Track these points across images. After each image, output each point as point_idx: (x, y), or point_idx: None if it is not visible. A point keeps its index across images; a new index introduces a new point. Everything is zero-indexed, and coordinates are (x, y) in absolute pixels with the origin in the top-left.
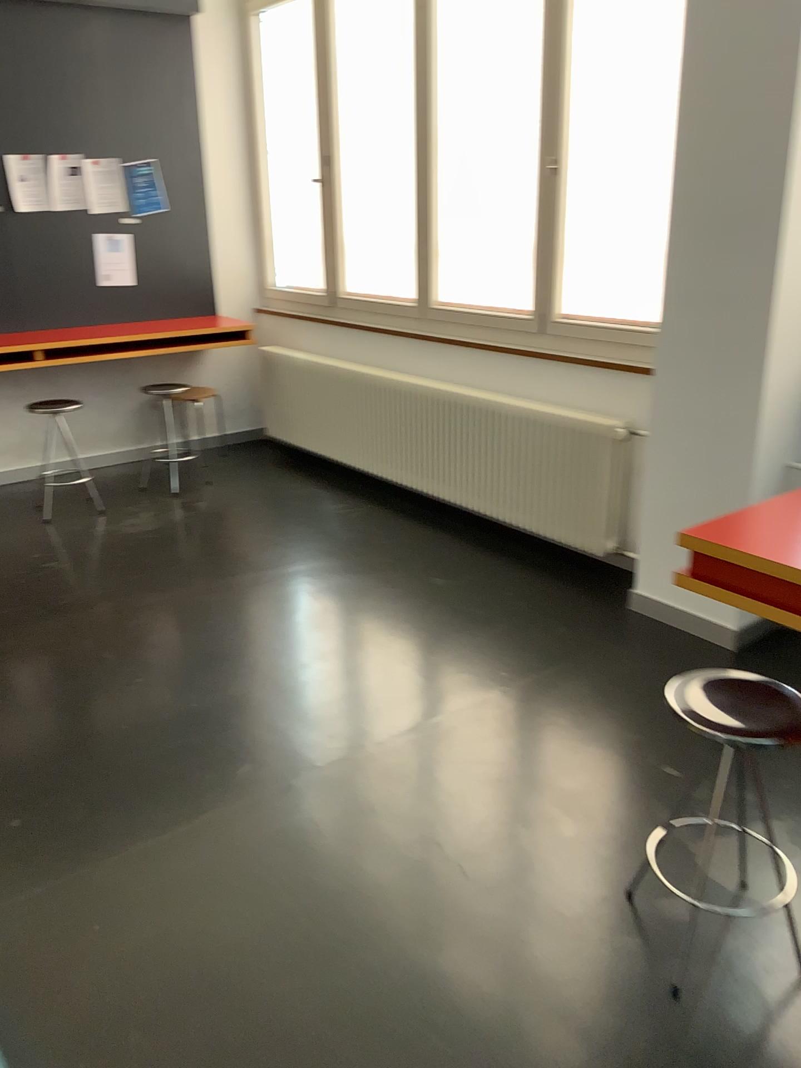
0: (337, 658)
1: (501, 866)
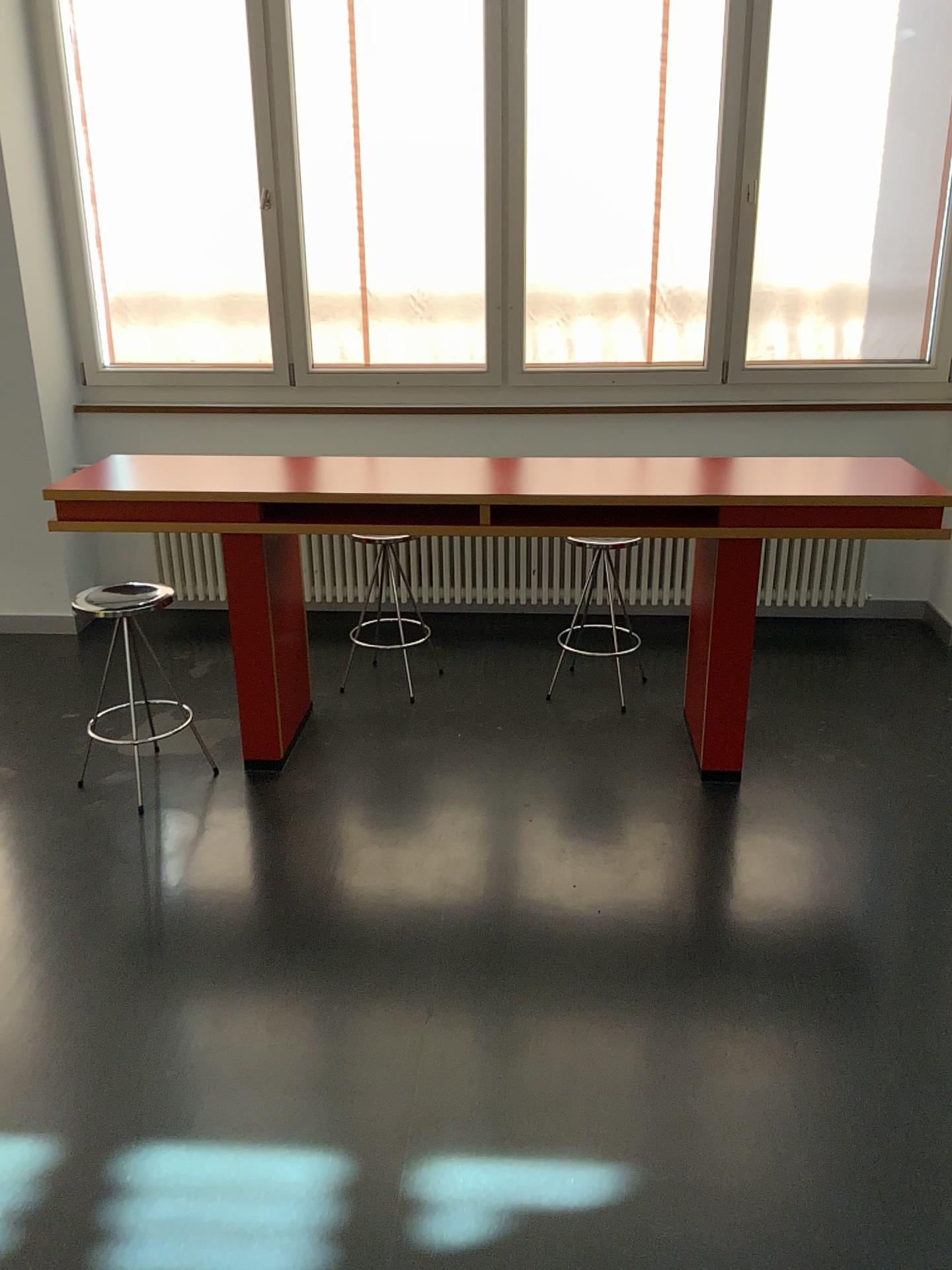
0: None
1: None
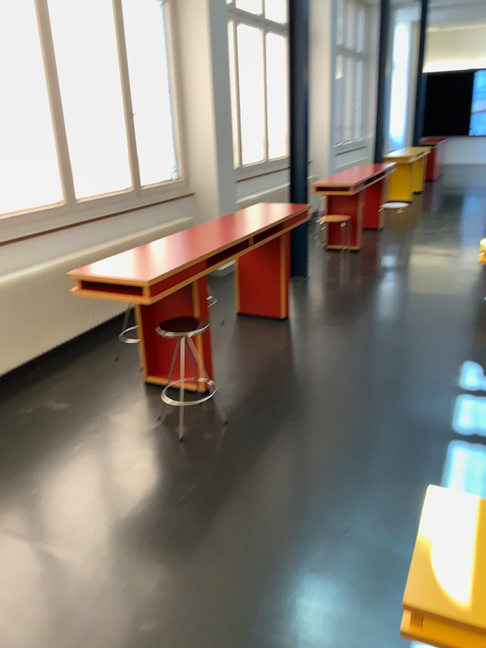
0: None
1: (184, 478)
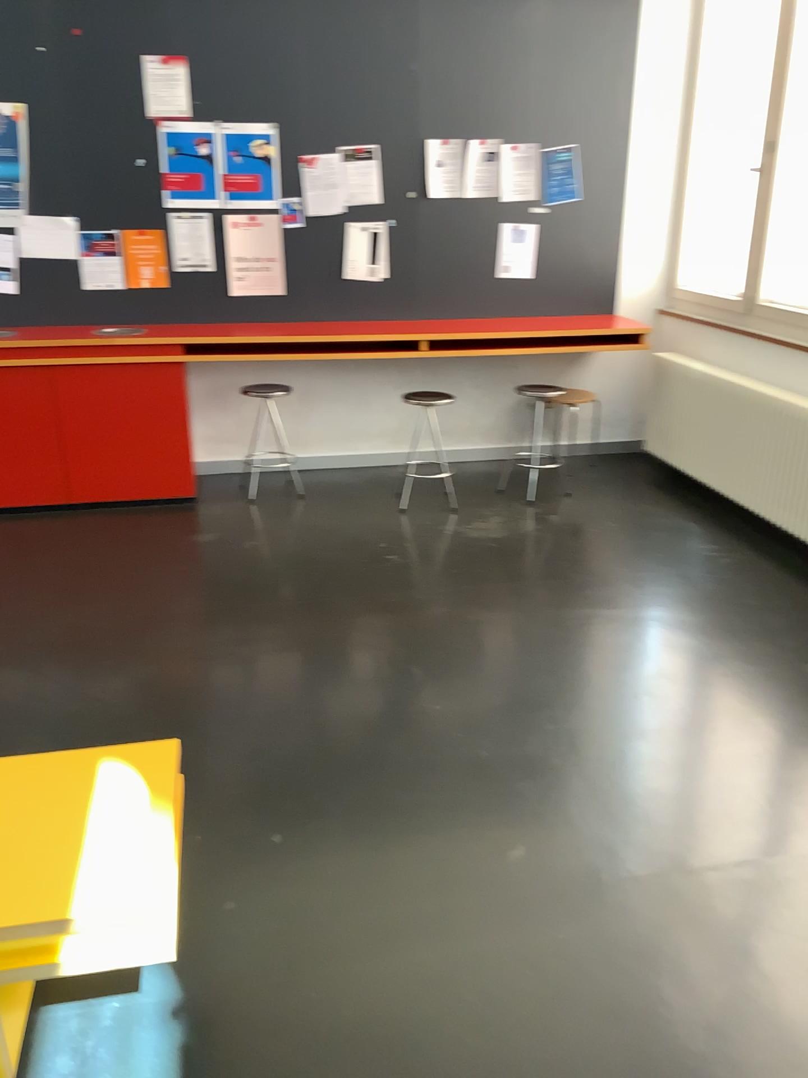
0: (662, 744)
1: None
